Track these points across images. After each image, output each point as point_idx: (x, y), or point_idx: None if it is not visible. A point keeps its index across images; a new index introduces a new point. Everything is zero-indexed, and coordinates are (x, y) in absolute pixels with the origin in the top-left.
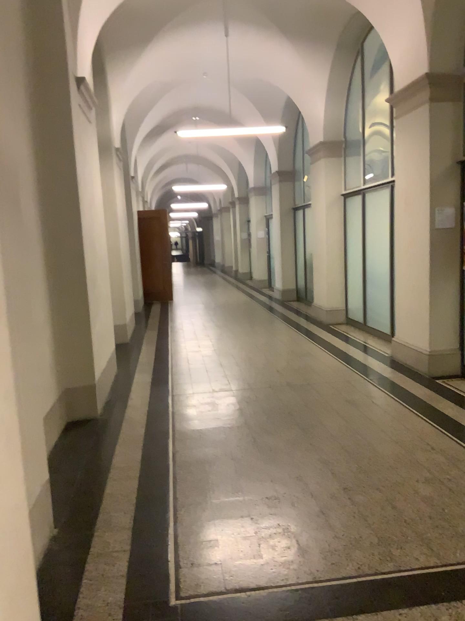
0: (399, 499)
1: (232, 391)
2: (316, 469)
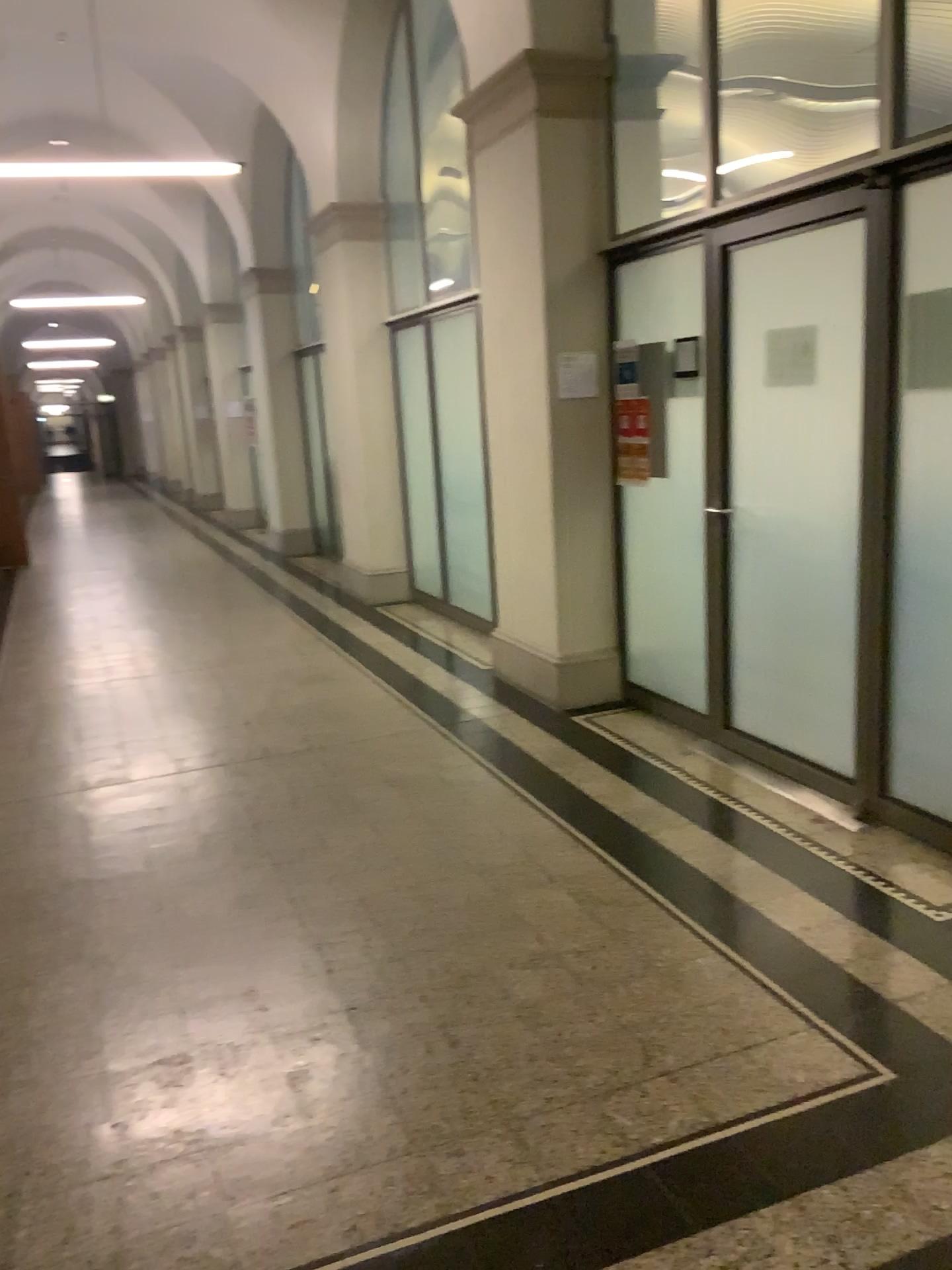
0: (465, 1026)
1: (125, 784)
2: (289, 969)
